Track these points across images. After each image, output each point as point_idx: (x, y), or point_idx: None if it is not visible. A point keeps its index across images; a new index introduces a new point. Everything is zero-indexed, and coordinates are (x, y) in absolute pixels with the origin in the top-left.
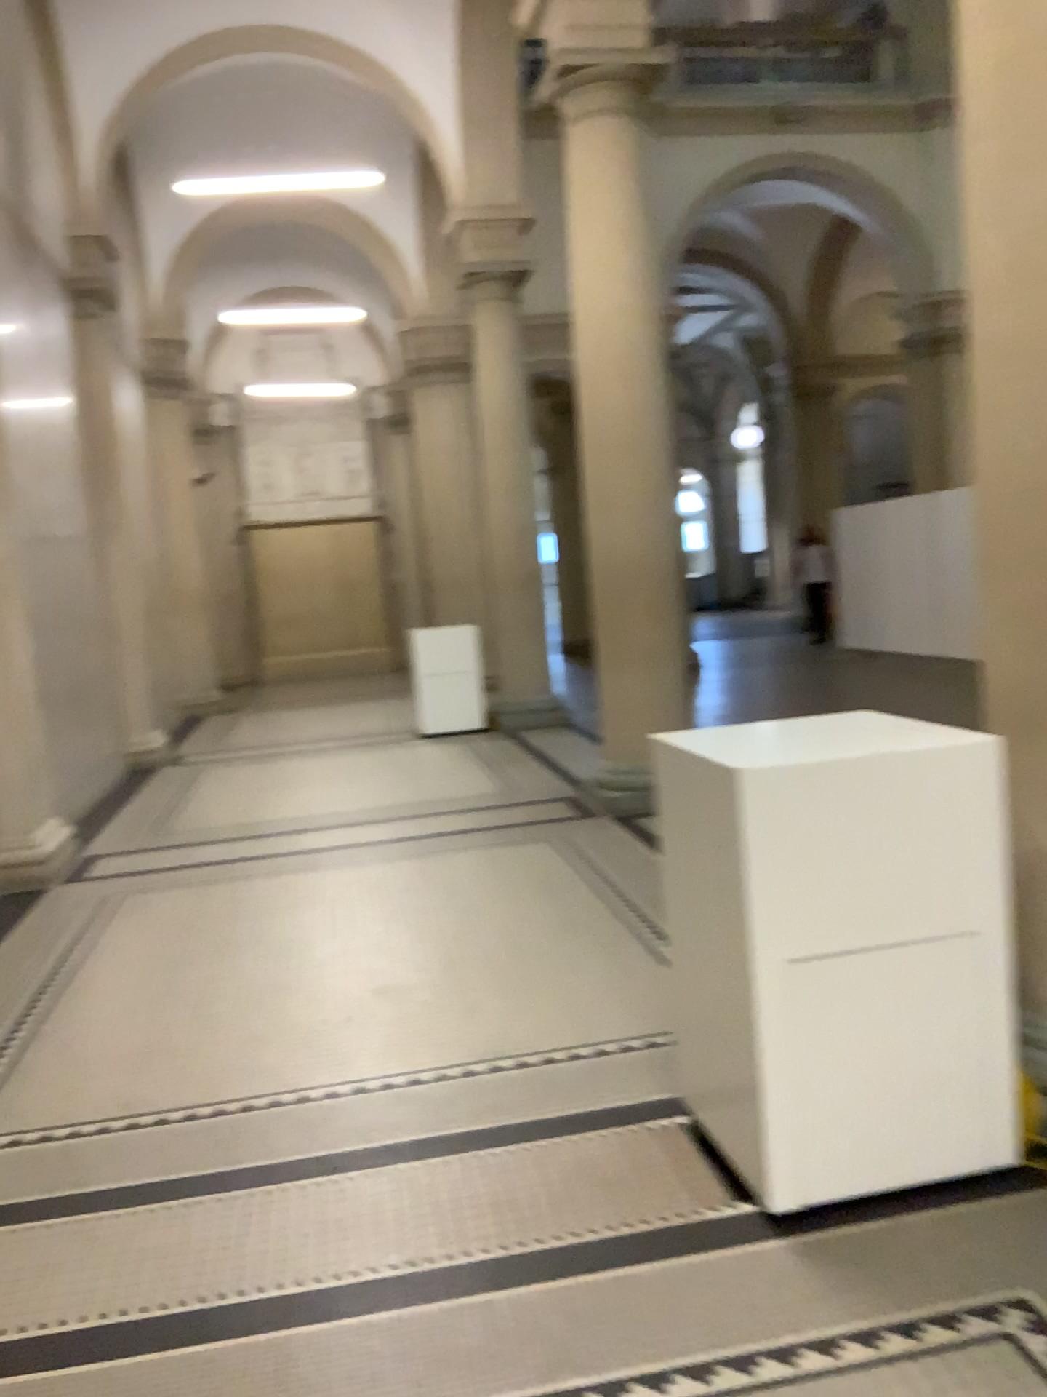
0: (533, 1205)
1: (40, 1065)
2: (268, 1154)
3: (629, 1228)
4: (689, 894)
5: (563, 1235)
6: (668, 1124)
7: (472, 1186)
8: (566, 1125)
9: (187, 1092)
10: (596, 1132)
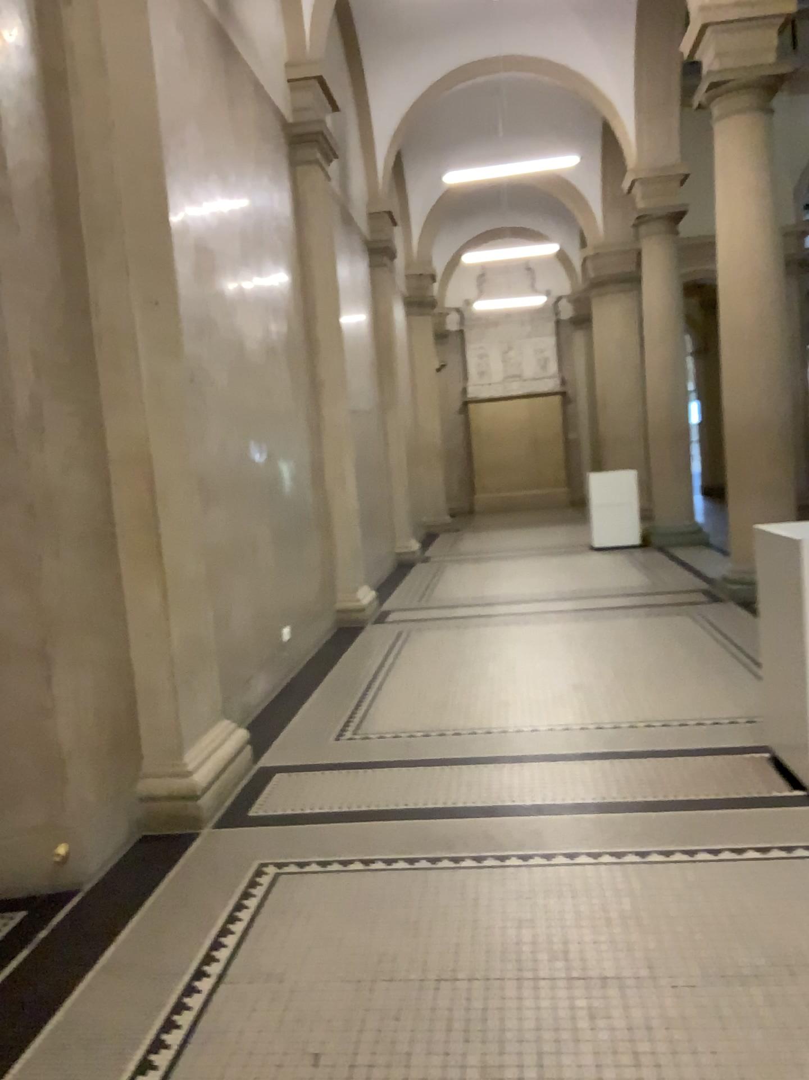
0: (673, 783)
1: (386, 708)
2: (521, 752)
3: (728, 795)
4: (771, 616)
5: (689, 795)
6: (756, 756)
7: (637, 773)
8: (693, 752)
9: (471, 725)
10: (711, 756)
